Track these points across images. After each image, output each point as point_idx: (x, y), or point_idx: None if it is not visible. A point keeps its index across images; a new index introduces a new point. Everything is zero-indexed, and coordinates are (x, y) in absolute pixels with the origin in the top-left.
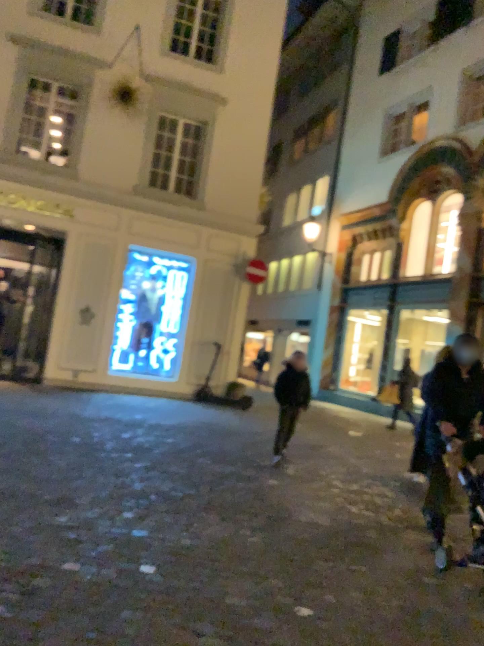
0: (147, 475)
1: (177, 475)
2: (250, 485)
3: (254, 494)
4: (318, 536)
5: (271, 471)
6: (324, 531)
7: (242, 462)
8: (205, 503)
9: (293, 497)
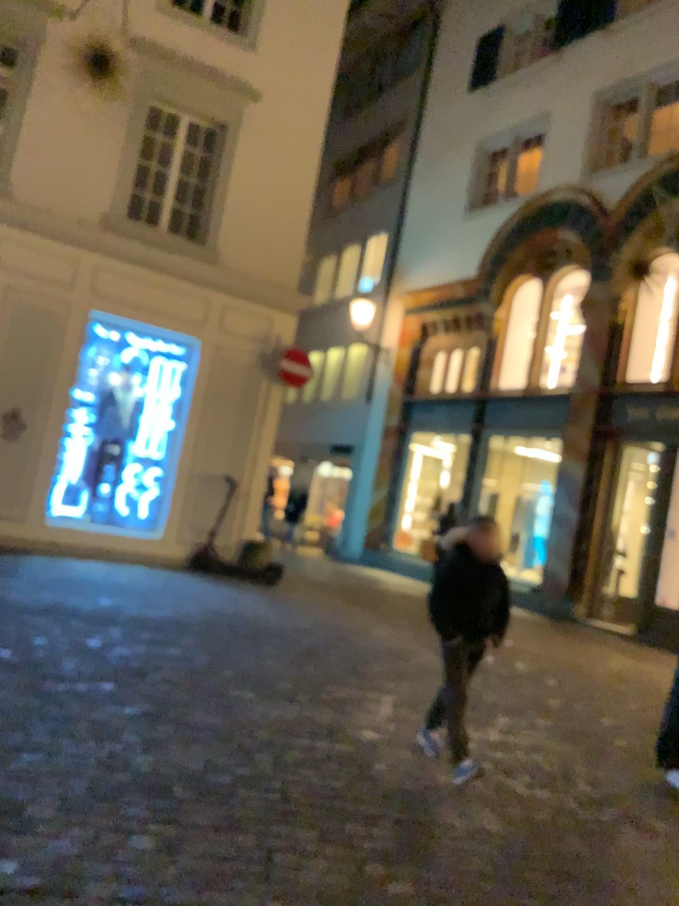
0: (160, 738)
1: (212, 733)
2: (340, 747)
3: (355, 769)
4: (499, 865)
5: (359, 712)
6: (504, 850)
7: (310, 695)
8: (282, 799)
9: (414, 766)
